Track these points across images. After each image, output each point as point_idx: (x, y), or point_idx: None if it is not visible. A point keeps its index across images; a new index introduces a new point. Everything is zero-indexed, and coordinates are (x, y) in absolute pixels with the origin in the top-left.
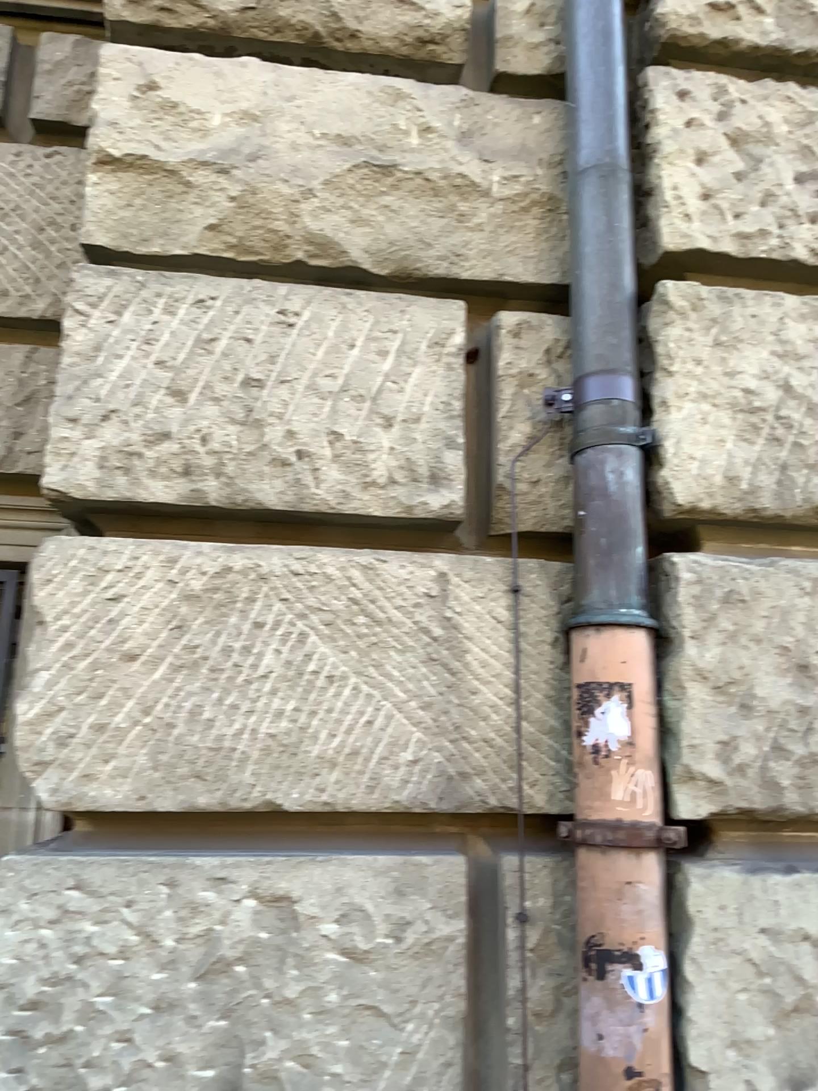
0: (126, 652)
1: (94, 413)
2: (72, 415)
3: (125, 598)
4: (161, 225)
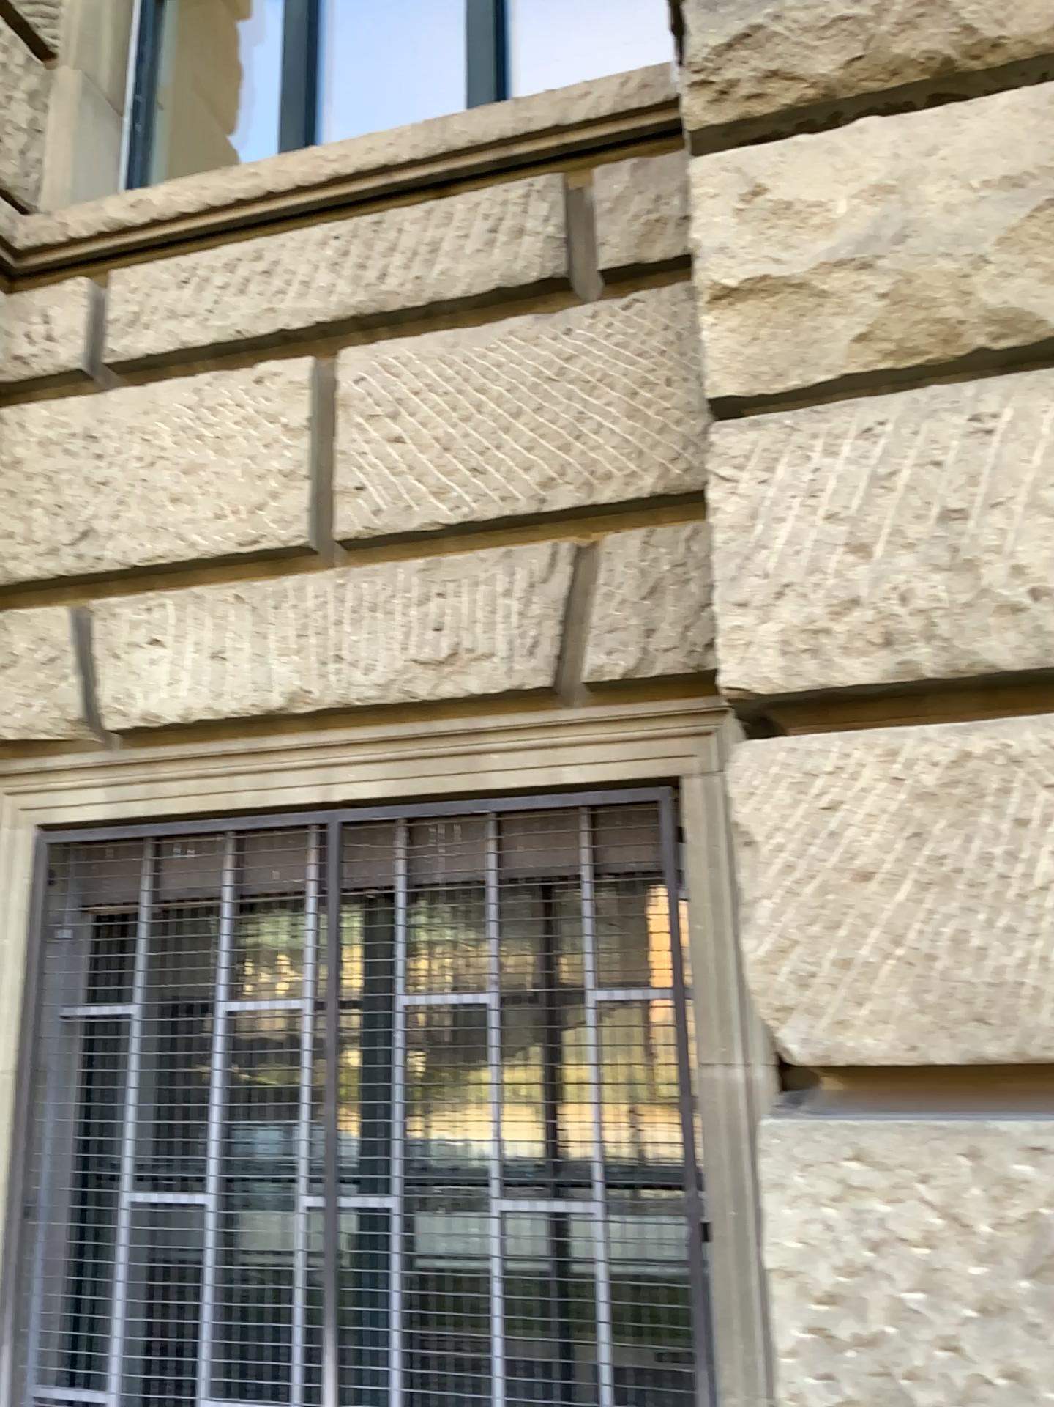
0: (848, 871)
1: (756, 594)
2: (732, 600)
3: (835, 806)
4: (787, 356)
